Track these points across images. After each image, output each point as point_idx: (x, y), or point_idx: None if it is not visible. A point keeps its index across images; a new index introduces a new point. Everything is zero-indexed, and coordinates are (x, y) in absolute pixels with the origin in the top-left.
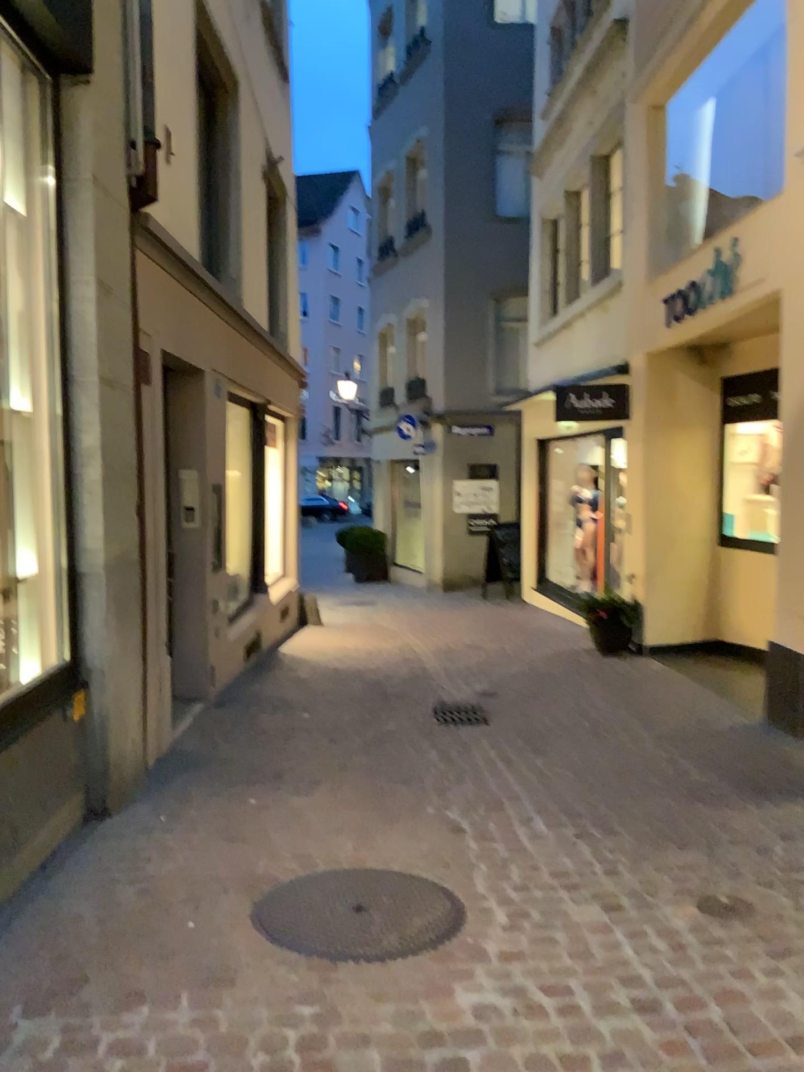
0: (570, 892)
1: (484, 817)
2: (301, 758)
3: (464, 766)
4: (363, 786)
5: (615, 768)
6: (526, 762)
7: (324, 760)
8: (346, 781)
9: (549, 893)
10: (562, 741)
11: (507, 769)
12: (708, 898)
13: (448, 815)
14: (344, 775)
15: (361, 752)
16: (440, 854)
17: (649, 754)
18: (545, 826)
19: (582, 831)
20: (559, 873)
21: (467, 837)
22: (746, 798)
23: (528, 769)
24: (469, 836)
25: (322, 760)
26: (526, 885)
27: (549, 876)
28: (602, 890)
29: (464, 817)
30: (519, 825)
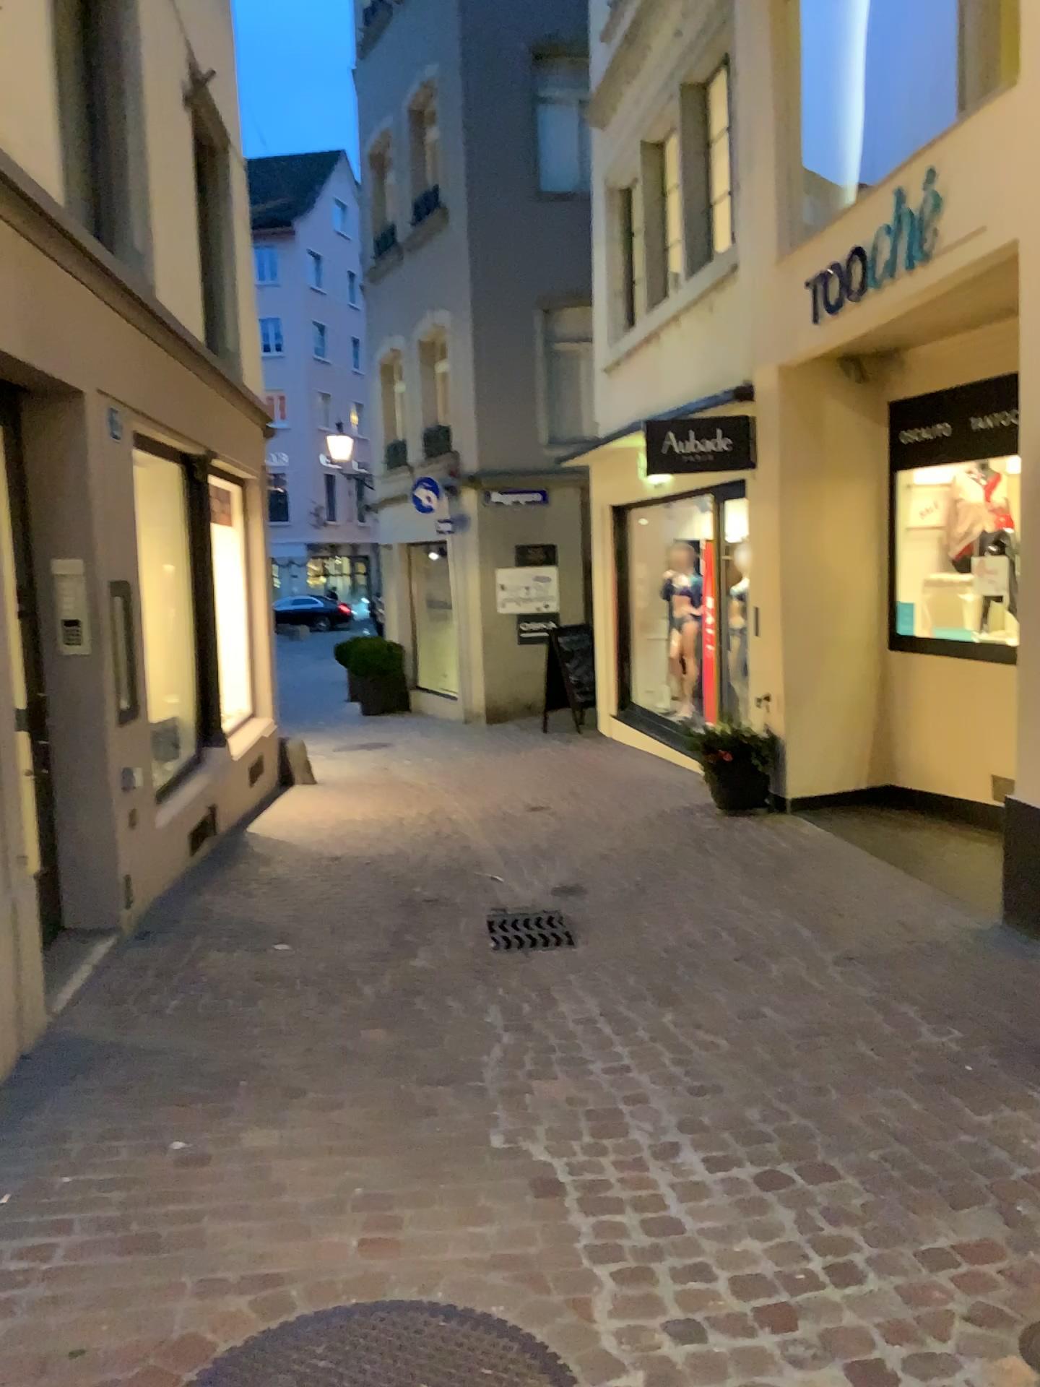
0: (780, 1336)
1: (592, 1149)
2: (272, 1035)
3: (545, 1033)
4: (377, 1088)
5: (791, 1024)
6: (646, 1022)
7: (311, 1036)
8: (348, 1079)
9: (739, 1342)
10: (696, 975)
11: (617, 1037)
12: (1039, 1330)
13: (528, 1147)
14: (344, 1067)
15: (373, 1015)
16: (522, 1248)
17: (841, 992)
18: (701, 1164)
19: (767, 1171)
20: (747, 1282)
21: (567, 1202)
22: (1019, 1071)
23: (651, 1035)
24: (570, 1198)
25: (306, 1038)
26: (692, 1320)
27: (731, 1292)
28: (837, 1325)
29: (557, 1152)
30: (657, 1166)
